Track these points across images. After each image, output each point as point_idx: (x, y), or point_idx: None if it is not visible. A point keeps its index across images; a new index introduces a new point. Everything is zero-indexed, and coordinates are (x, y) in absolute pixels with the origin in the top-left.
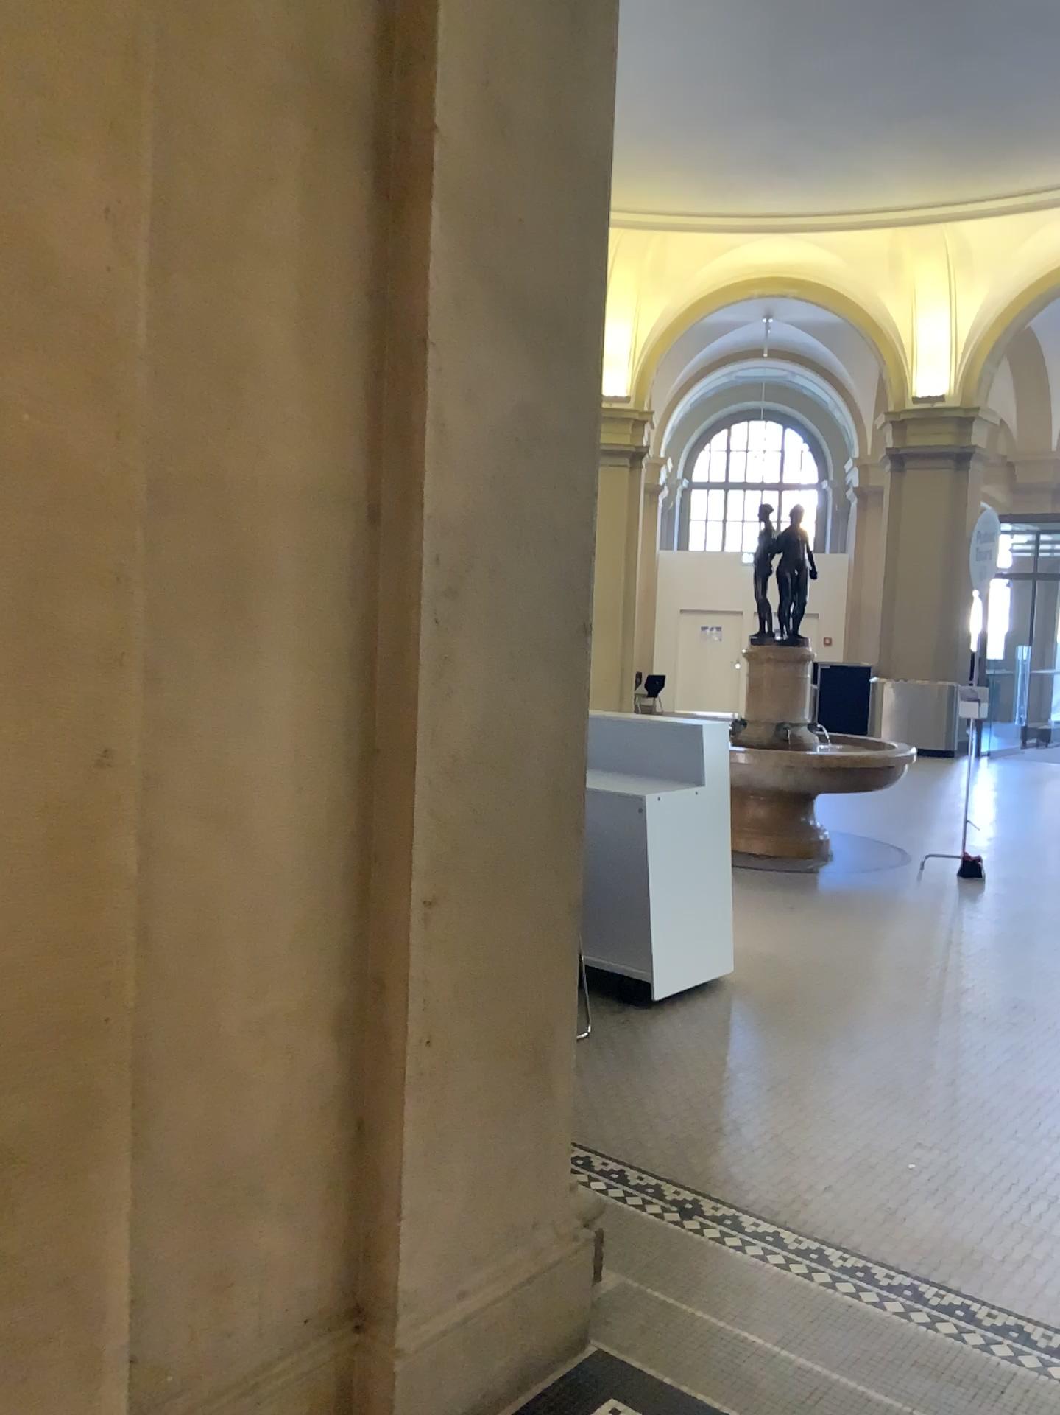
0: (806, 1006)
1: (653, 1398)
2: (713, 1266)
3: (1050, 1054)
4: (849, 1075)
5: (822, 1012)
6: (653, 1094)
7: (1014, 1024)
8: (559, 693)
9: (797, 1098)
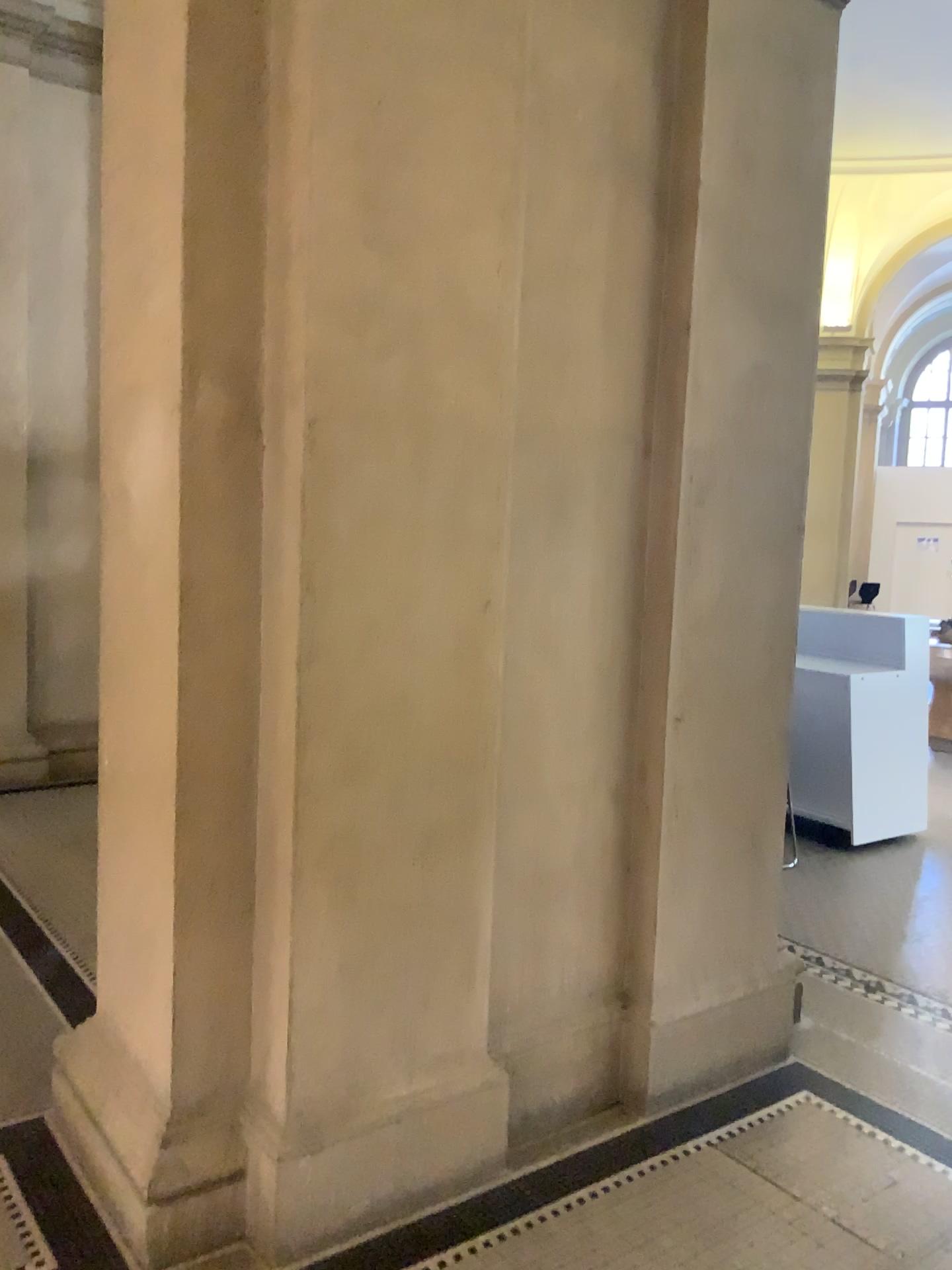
0: None
1: (838, 1086)
2: (890, 1016)
3: None
4: None
5: None
6: (848, 906)
7: None
8: (781, 583)
9: None
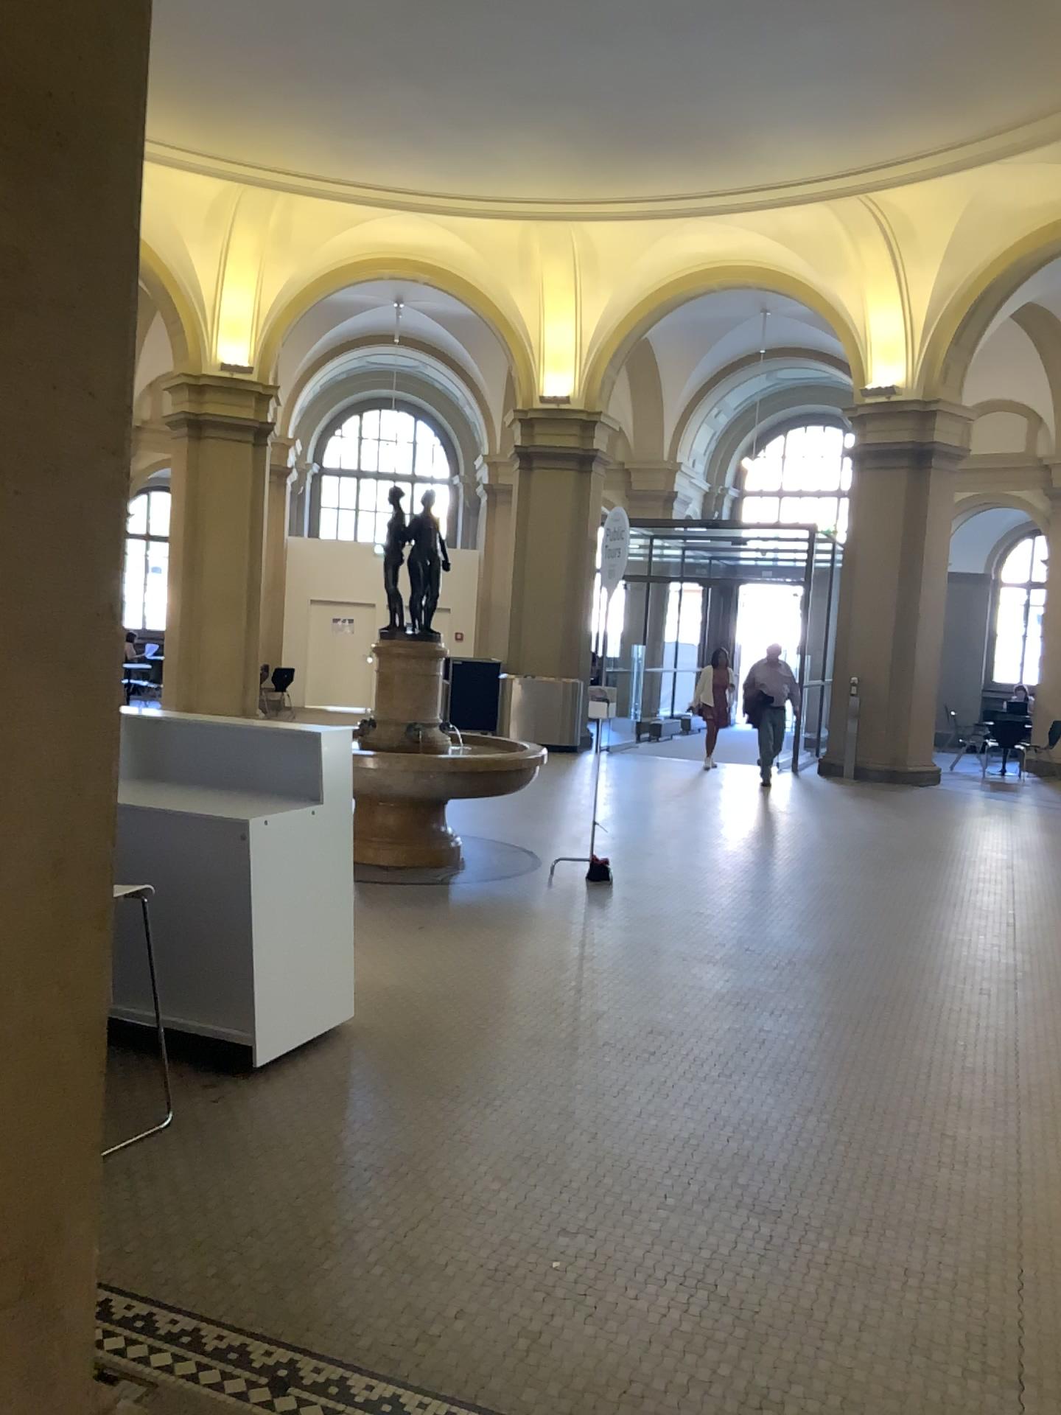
0: (433, 1051)
1: None
2: None
3: (688, 1087)
4: (479, 1138)
5: (450, 1057)
6: (245, 1194)
7: (651, 1053)
8: (75, 709)
9: (421, 1176)
